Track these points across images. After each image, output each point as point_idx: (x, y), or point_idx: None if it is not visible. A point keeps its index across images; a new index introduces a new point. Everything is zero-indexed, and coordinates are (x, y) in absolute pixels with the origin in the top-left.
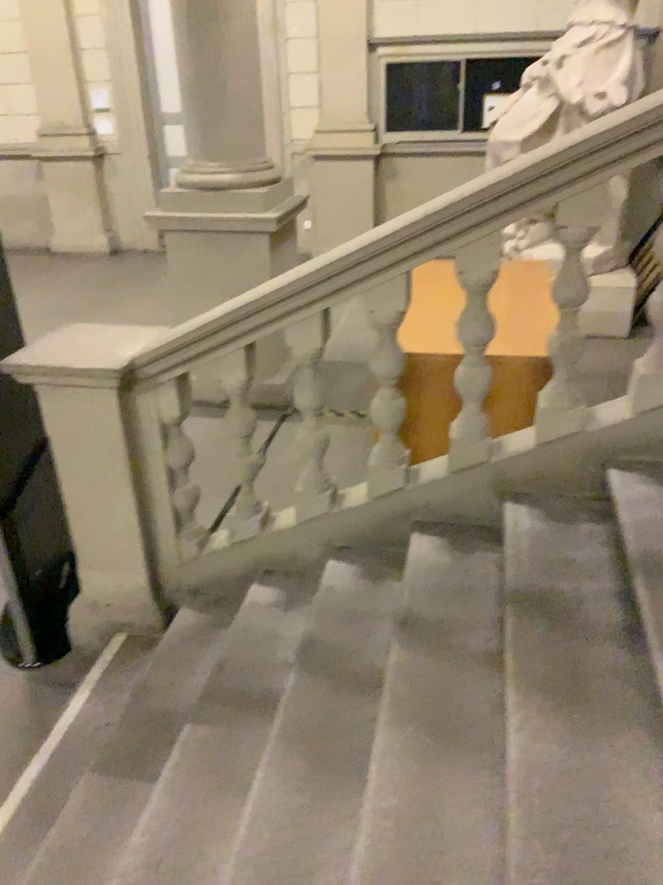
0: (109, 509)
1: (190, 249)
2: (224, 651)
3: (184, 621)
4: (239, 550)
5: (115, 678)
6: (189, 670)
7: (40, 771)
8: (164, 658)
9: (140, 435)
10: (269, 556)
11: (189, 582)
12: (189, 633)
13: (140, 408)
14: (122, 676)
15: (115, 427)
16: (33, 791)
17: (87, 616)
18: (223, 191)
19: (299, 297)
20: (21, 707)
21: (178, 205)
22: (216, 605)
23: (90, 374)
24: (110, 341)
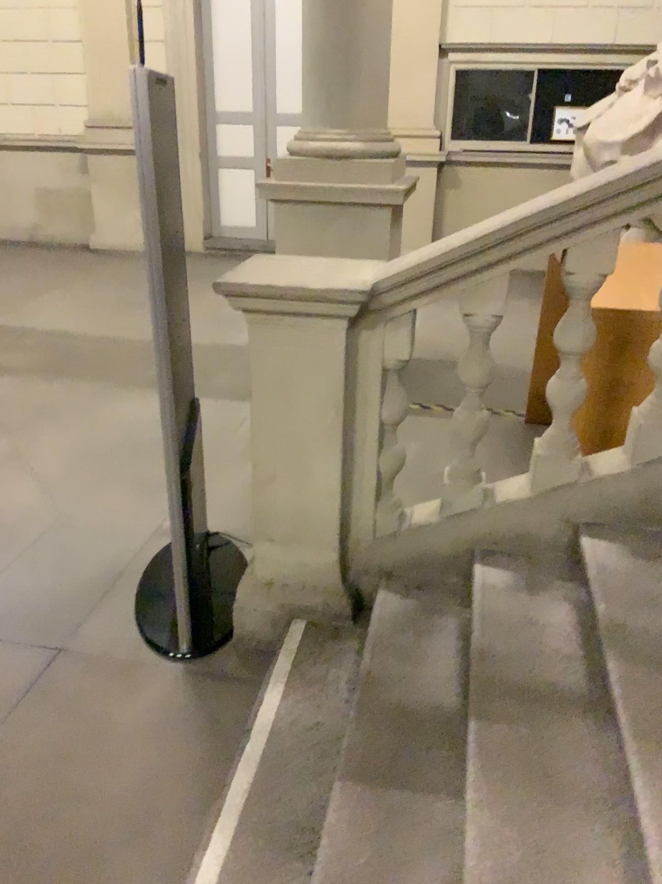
0: (309, 467)
1: (299, 223)
2: (480, 634)
3: (392, 603)
4: (456, 522)
5: (313, 669)
6: (424, 657)
7: (256, 776)
8: (386, 643)
9: (361, 377)
10: (495, 530)
11: (388, 560)
12: (407, 616)
13: (370, 342)
14: (321, 666)
15: (340, 364)
16: (255, 800)
17: (258, 597)
18: (344, 161)
19: (603, 207)
20: (189, 702)
21: (294, 172)
22: (424, 587)
23: (329, 294)
24: (337, 263)
